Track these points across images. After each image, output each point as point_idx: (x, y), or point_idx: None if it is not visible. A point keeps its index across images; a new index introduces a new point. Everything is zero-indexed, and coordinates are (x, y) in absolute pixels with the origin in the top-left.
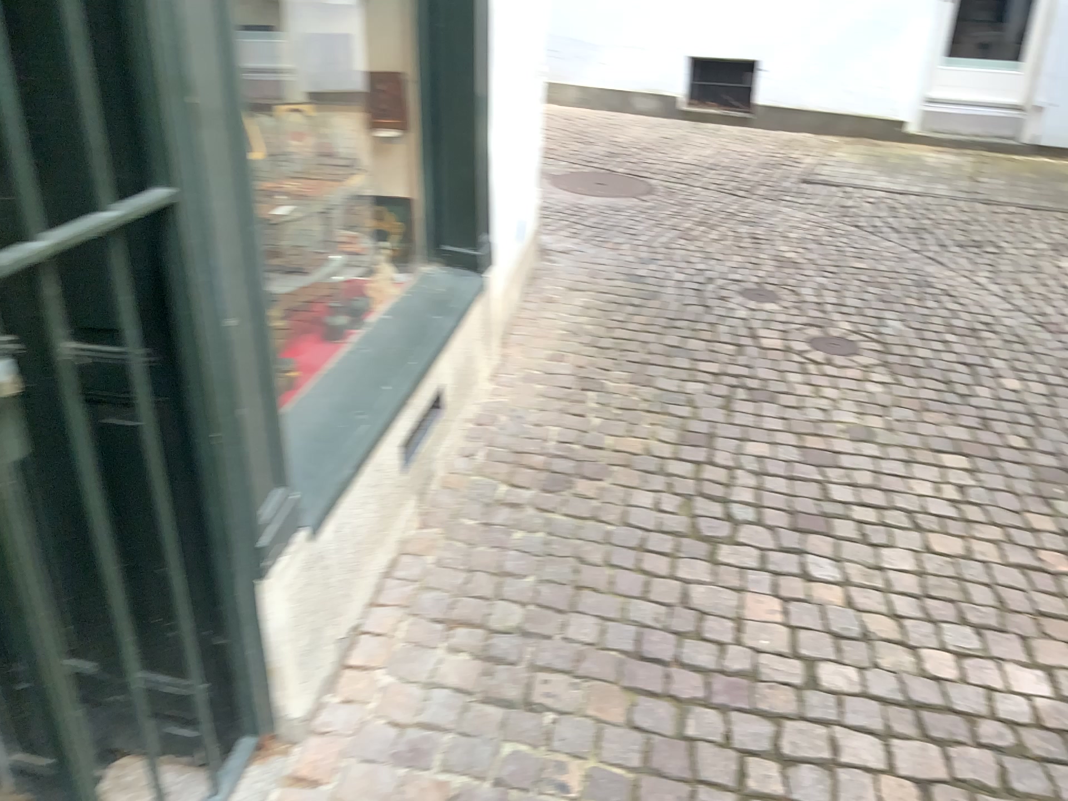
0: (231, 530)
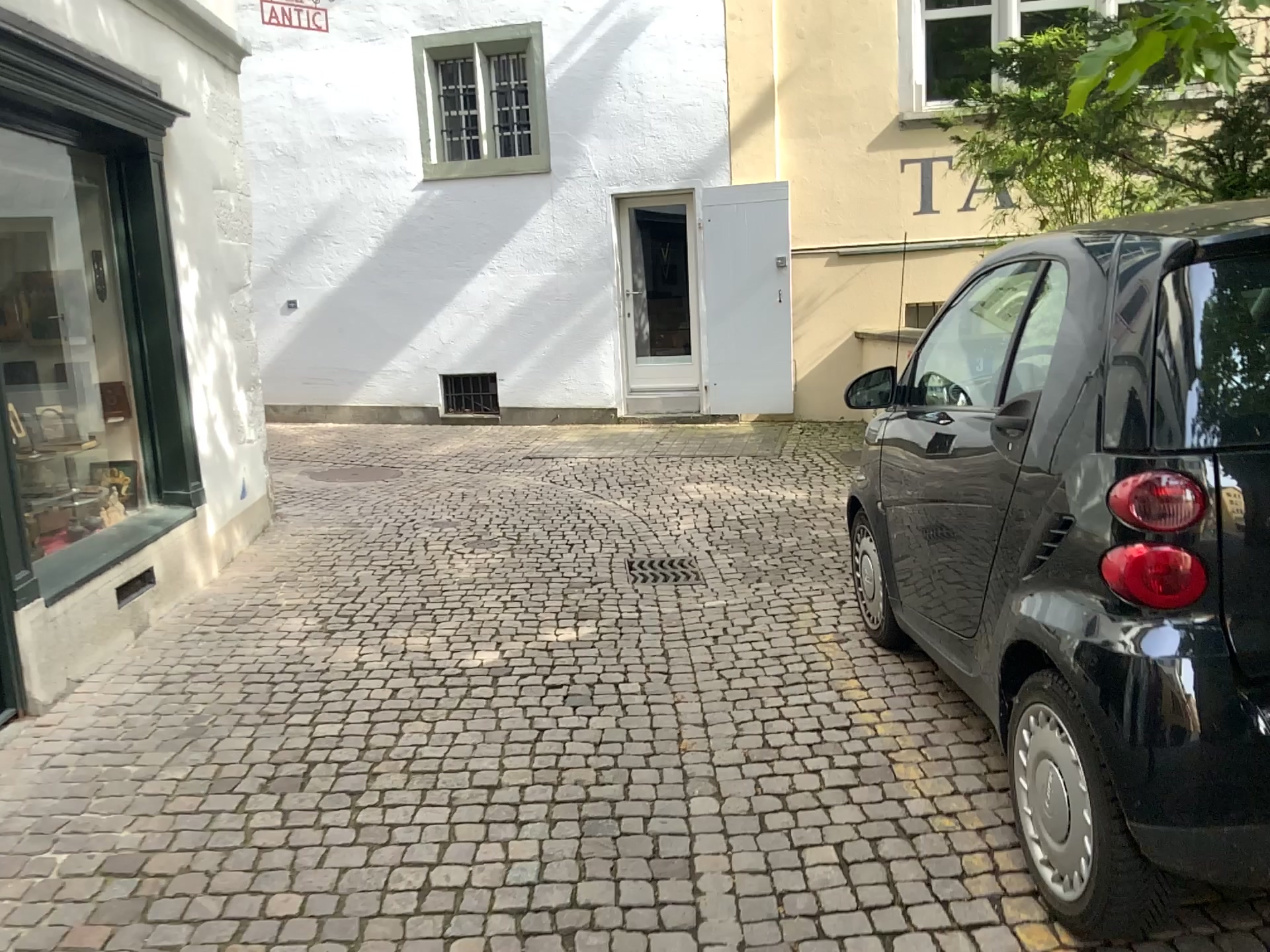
0: None
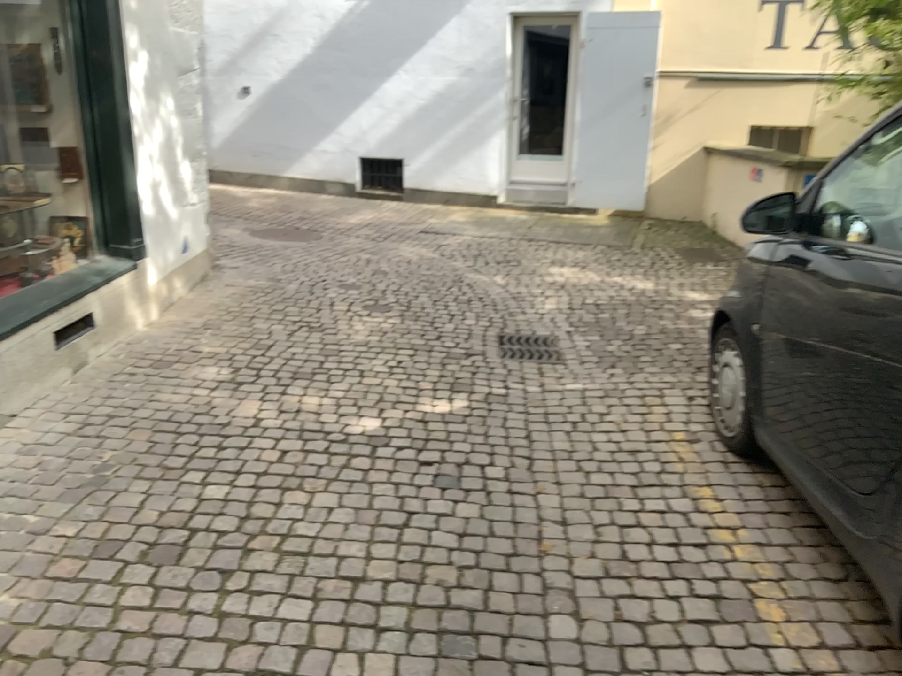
0: None
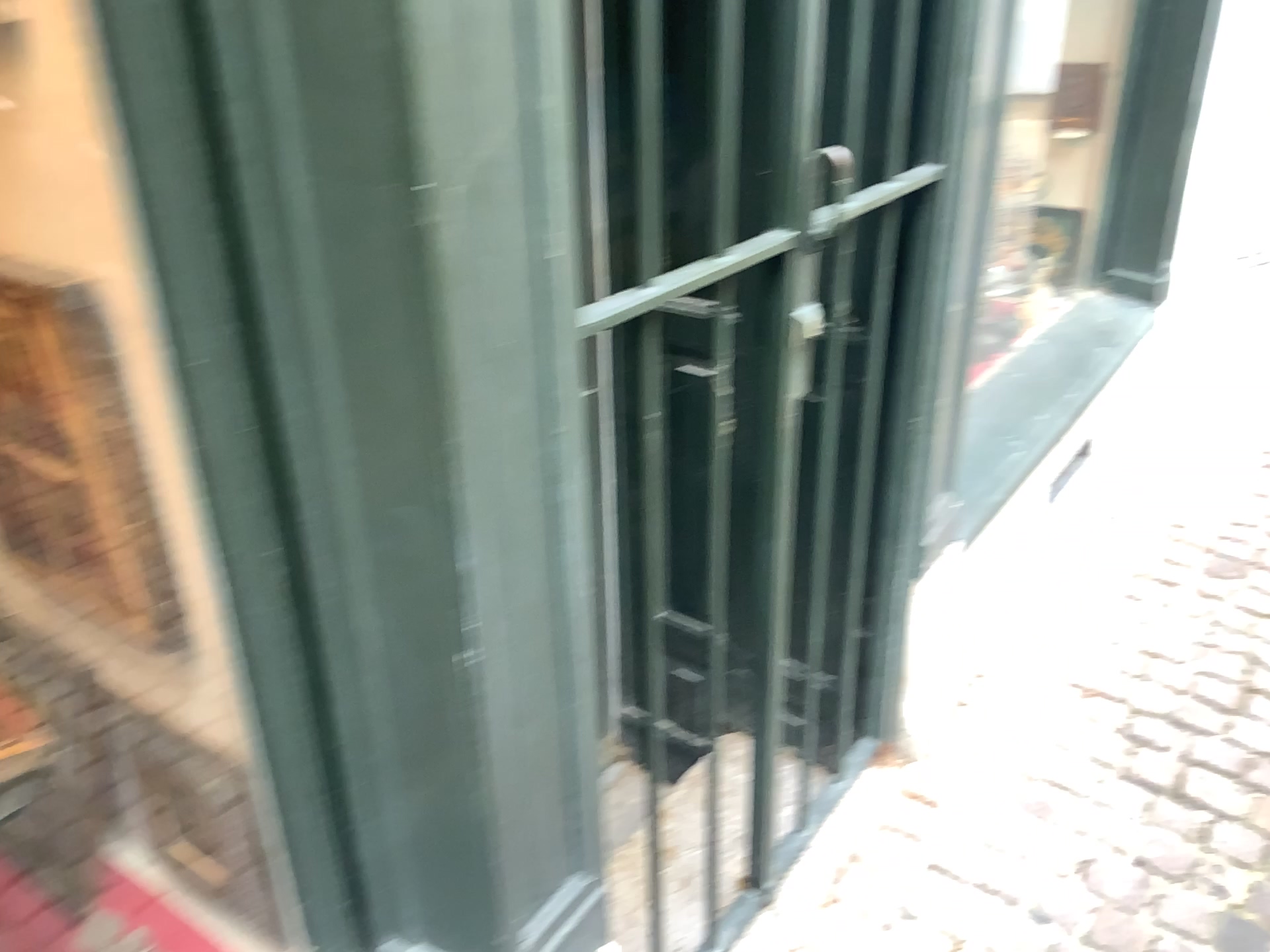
0: (909, 519)
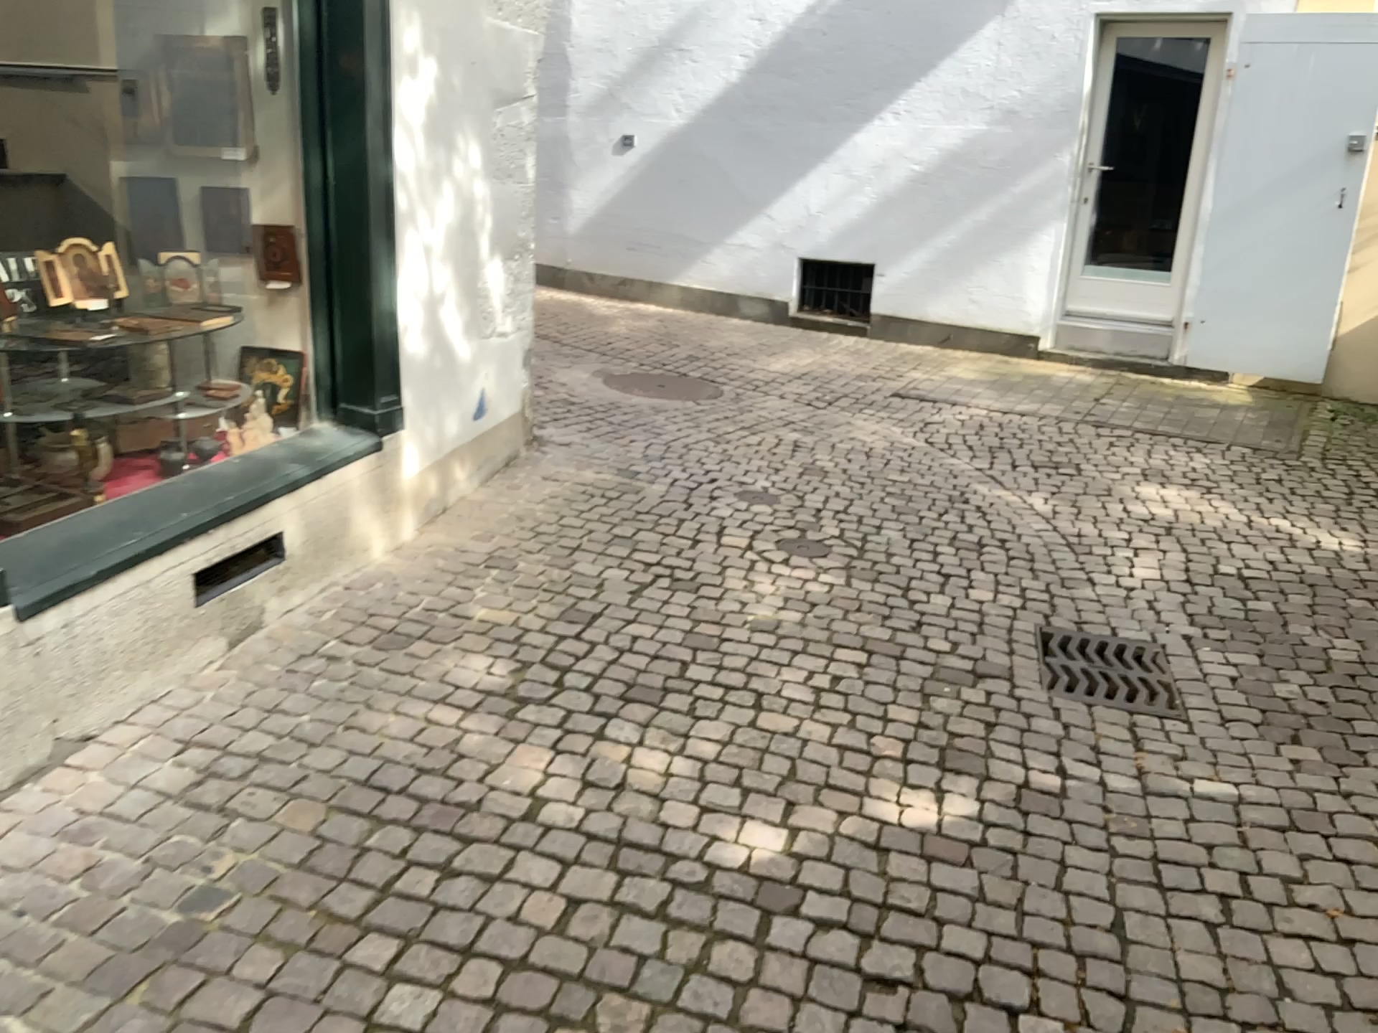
0: None
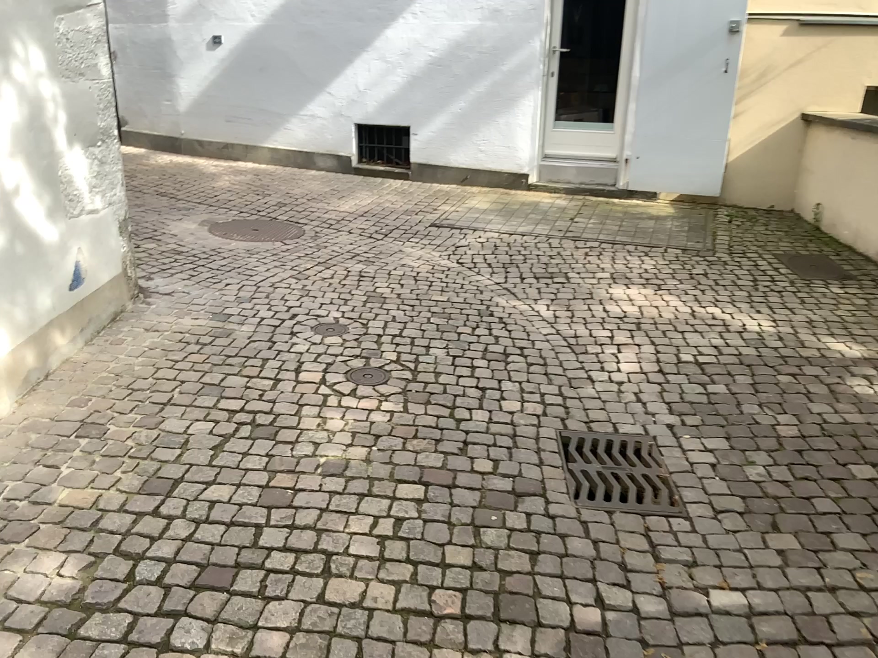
0: None
